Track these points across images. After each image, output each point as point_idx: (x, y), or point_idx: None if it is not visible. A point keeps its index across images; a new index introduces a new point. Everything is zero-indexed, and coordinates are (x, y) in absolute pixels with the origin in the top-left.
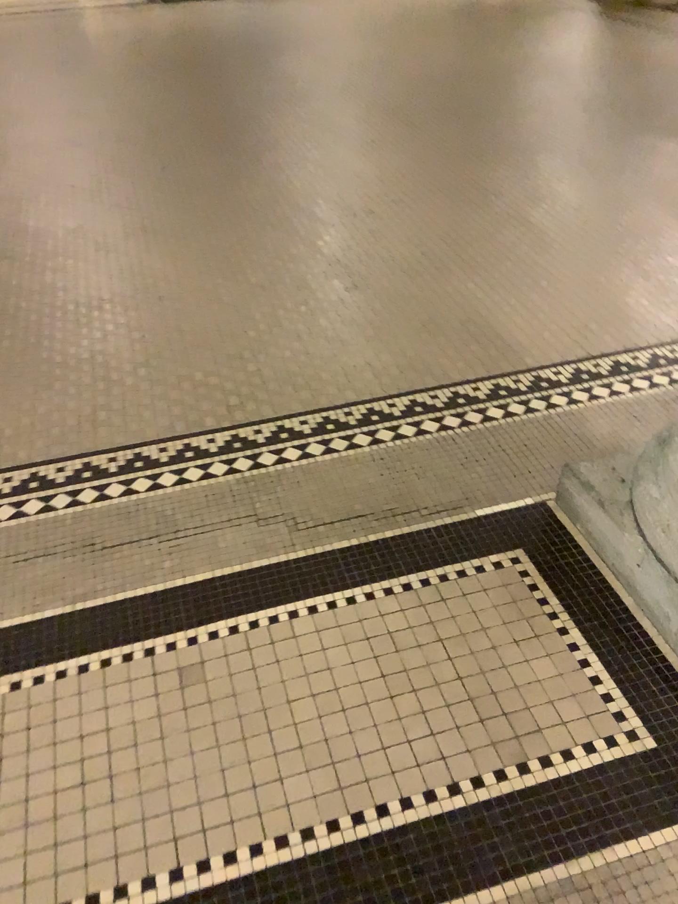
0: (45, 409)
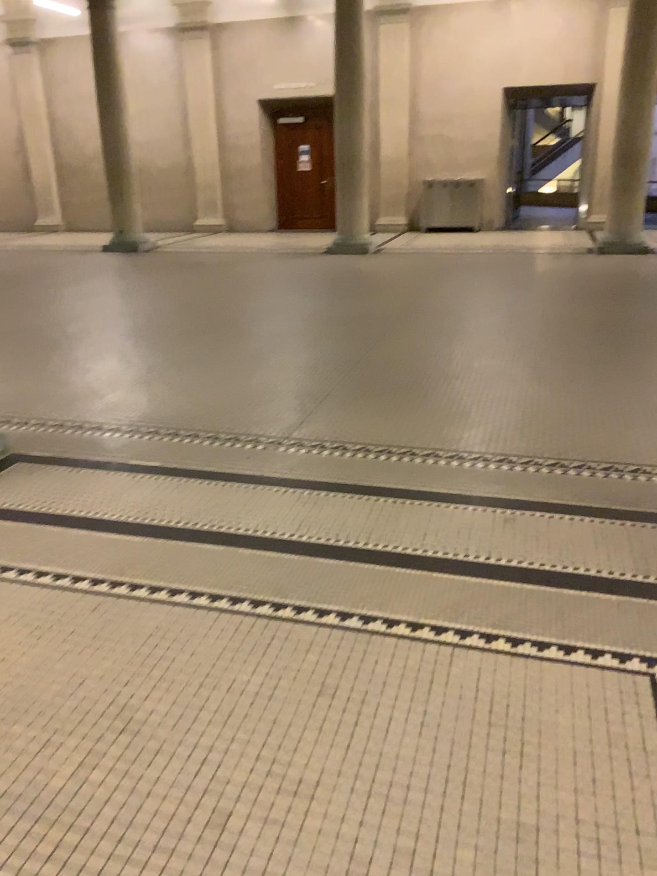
0: (467, 442)
